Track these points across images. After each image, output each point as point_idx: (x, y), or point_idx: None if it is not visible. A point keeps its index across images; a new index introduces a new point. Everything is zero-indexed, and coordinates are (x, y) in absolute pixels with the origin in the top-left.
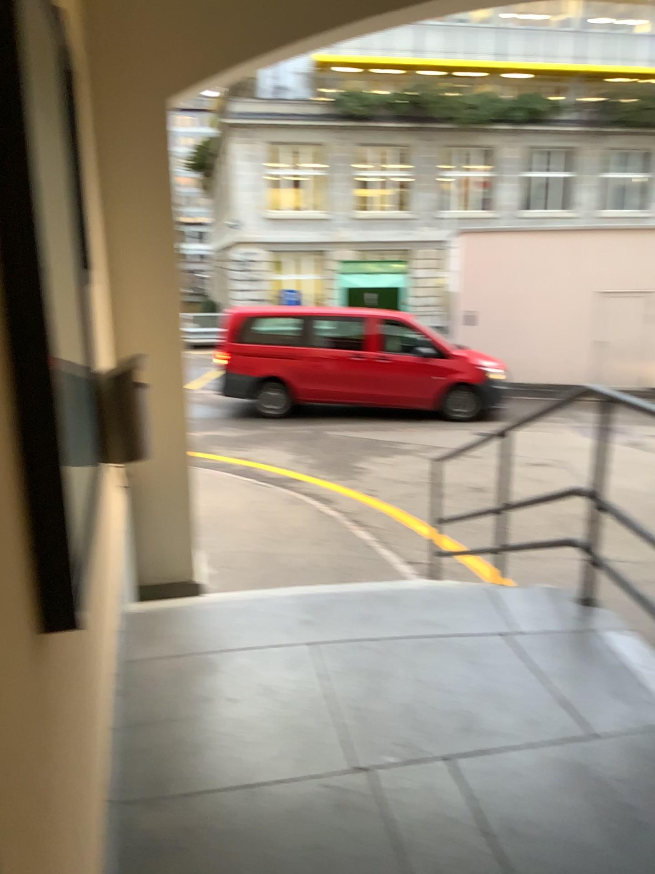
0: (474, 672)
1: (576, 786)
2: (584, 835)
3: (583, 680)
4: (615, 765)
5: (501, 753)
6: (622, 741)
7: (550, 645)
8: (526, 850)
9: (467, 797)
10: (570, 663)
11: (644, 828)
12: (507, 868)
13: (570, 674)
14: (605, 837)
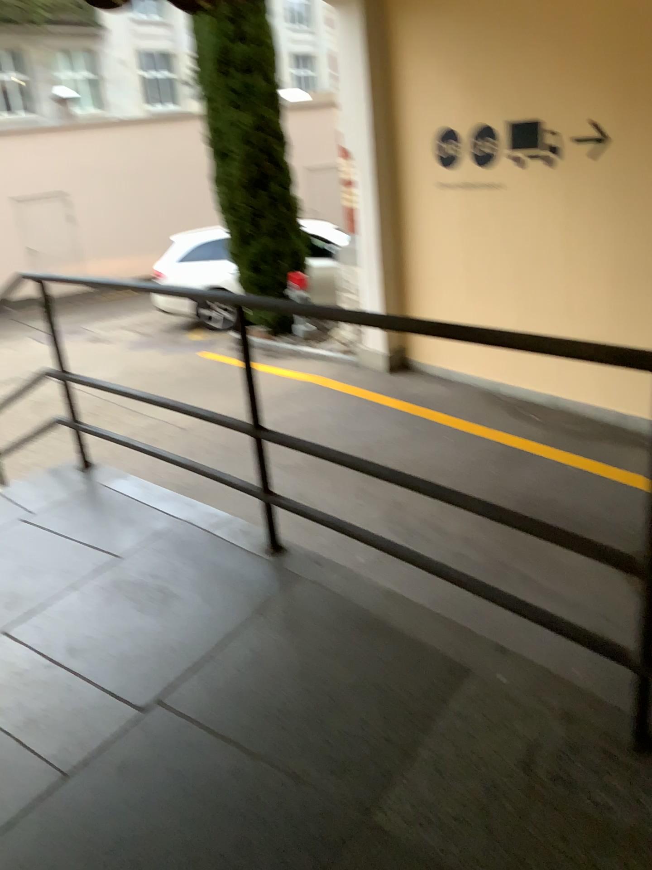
0: (6, 561)
1: (118, 597)
2: (134, 625)
3: (101, 525)
4: (142, 570)
5: (50, 606)
6: (143, 551)
7: (67, 512)
8: (94, 658)
9: (32, 651)
10: (88, 518)
11: (174, 597)
12: (82, 677)
13: (89, 526)
14: (149, 618)
